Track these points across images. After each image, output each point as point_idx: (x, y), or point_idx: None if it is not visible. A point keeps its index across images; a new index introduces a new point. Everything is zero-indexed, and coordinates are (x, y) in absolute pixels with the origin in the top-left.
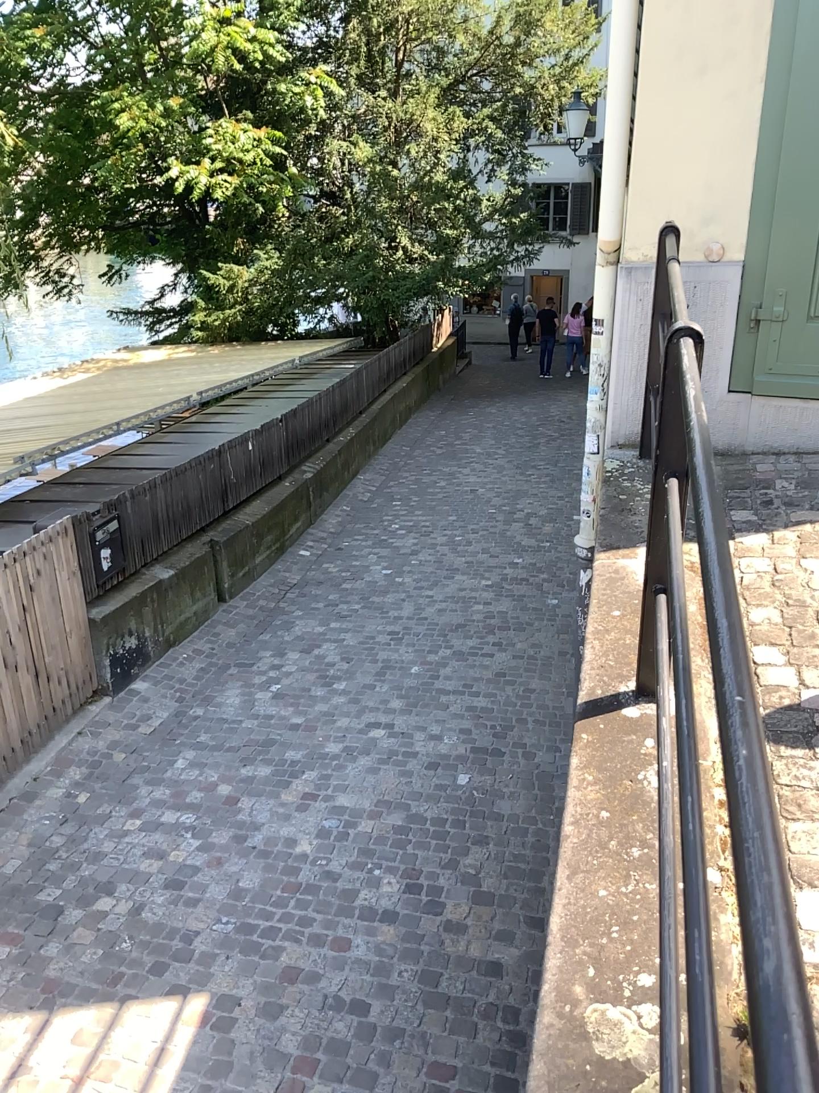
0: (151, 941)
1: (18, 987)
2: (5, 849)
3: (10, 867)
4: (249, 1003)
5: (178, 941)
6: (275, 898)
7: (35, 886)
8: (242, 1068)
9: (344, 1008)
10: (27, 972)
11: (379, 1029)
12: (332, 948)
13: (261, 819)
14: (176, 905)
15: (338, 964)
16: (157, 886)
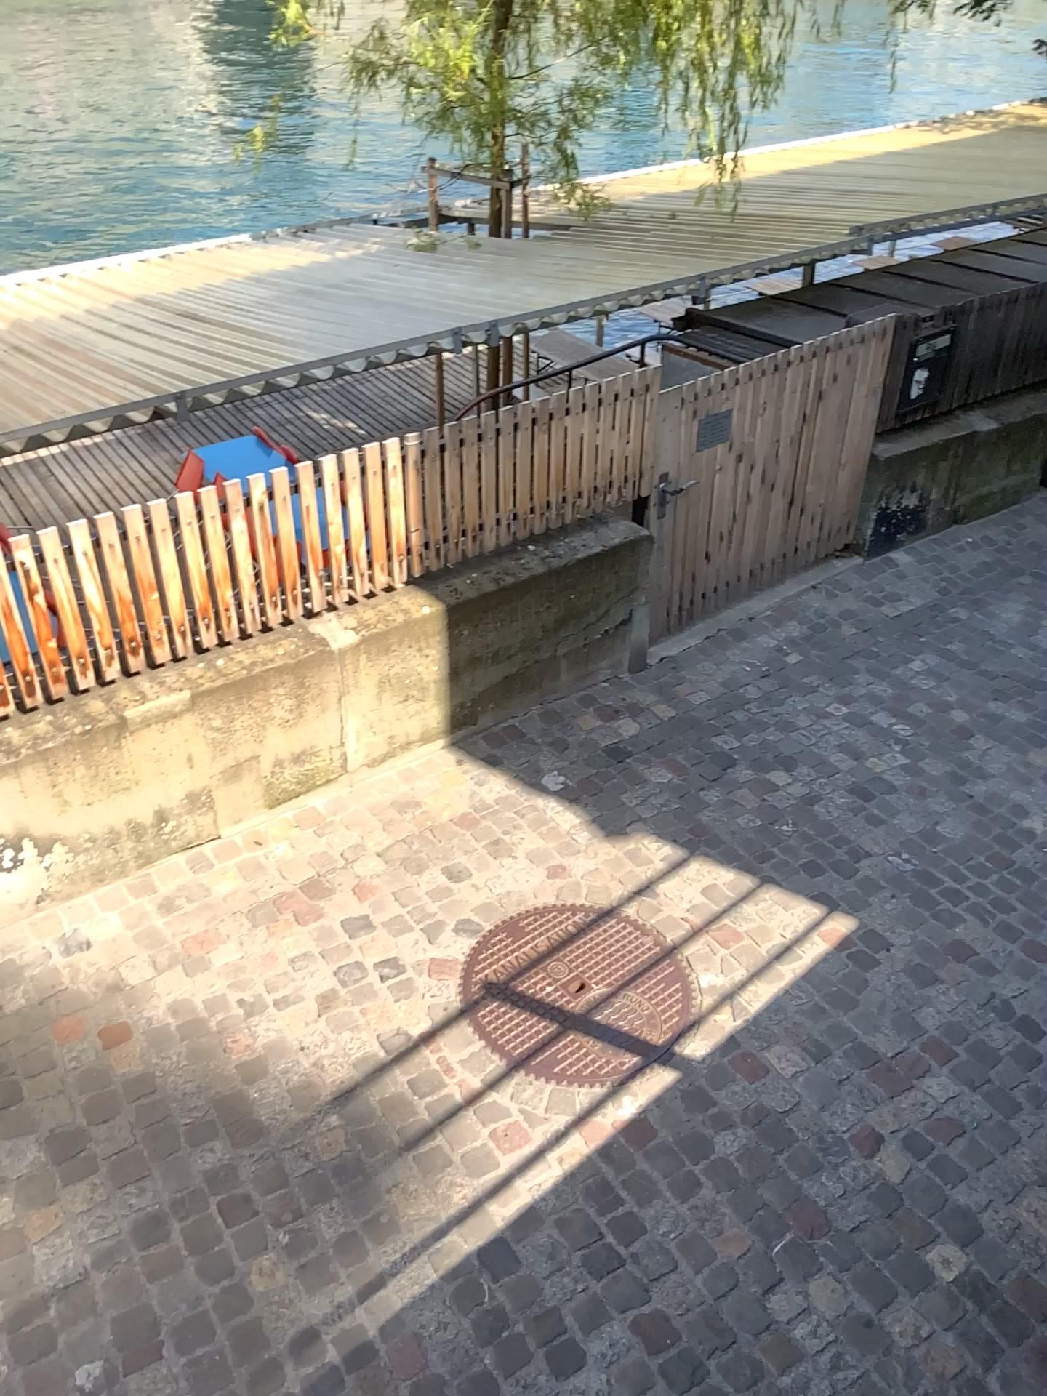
0: (816, 839)
1: (672, 816)
2: (700, 679)
3: (699, 698)
4: (898, 954)
5: (845, 852)
6: (974, 863)
7: (717, 728)
8: (866, 1011)
9: (1010, 1019)
10: (684, 806)
11: (1043, 1064)
12: (1021, 951)
13: (990, 769)
14: (856, 816)
15: (1022, 970)
16: (841, 787)
